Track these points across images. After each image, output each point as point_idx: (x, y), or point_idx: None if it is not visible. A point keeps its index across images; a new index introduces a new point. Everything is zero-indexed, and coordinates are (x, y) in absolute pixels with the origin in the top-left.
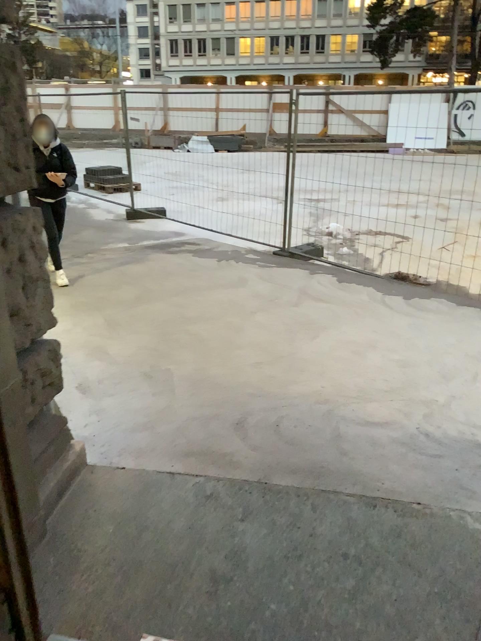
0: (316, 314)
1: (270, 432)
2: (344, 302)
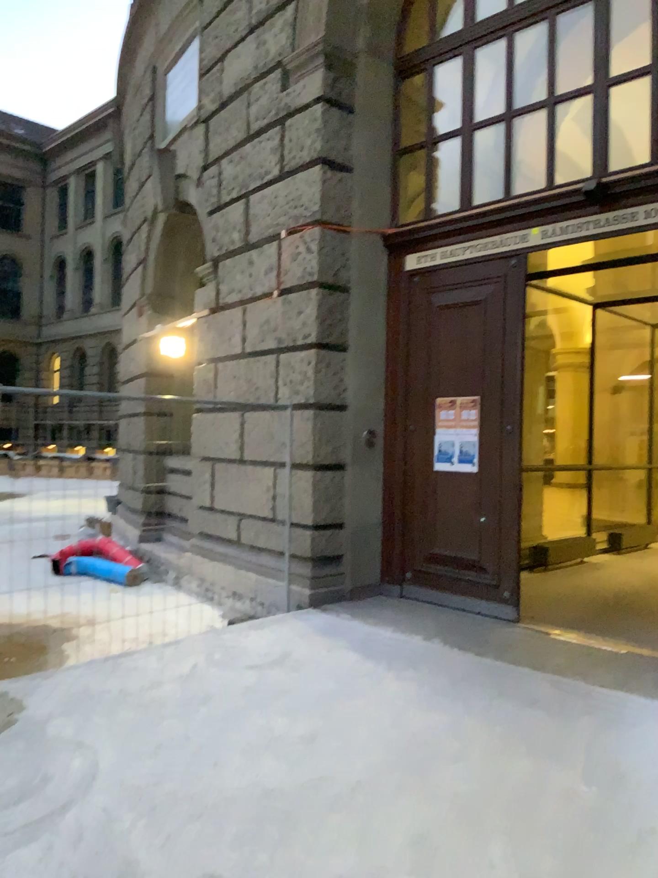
0: (243, 810)
1: (508, 687)
2: (122, 829)
